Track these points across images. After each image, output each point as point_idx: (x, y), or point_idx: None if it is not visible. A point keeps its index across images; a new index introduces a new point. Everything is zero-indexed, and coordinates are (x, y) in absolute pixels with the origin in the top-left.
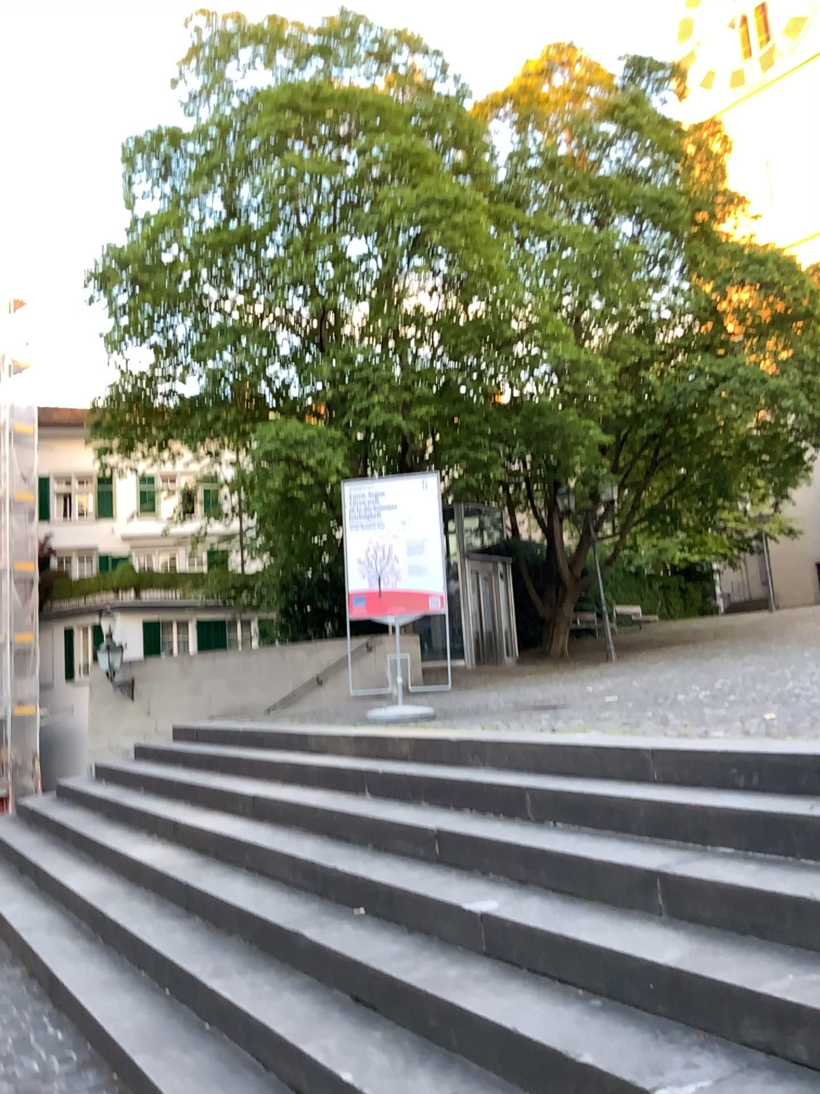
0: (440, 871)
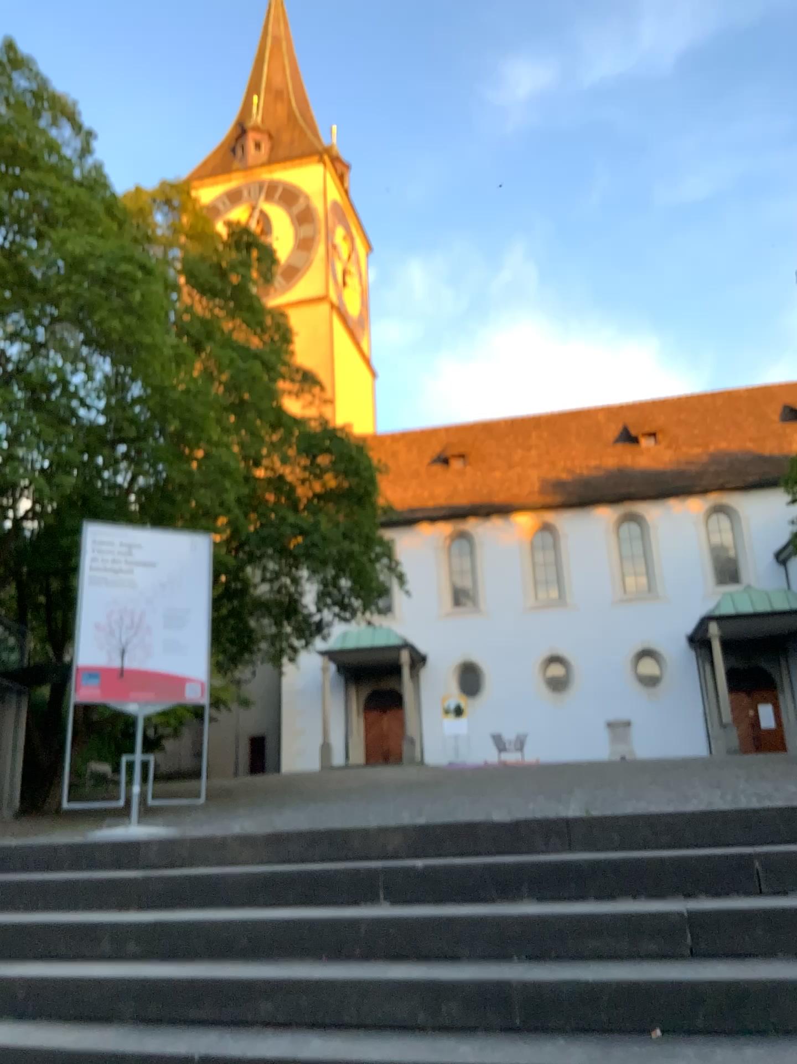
0: (703, 960)
